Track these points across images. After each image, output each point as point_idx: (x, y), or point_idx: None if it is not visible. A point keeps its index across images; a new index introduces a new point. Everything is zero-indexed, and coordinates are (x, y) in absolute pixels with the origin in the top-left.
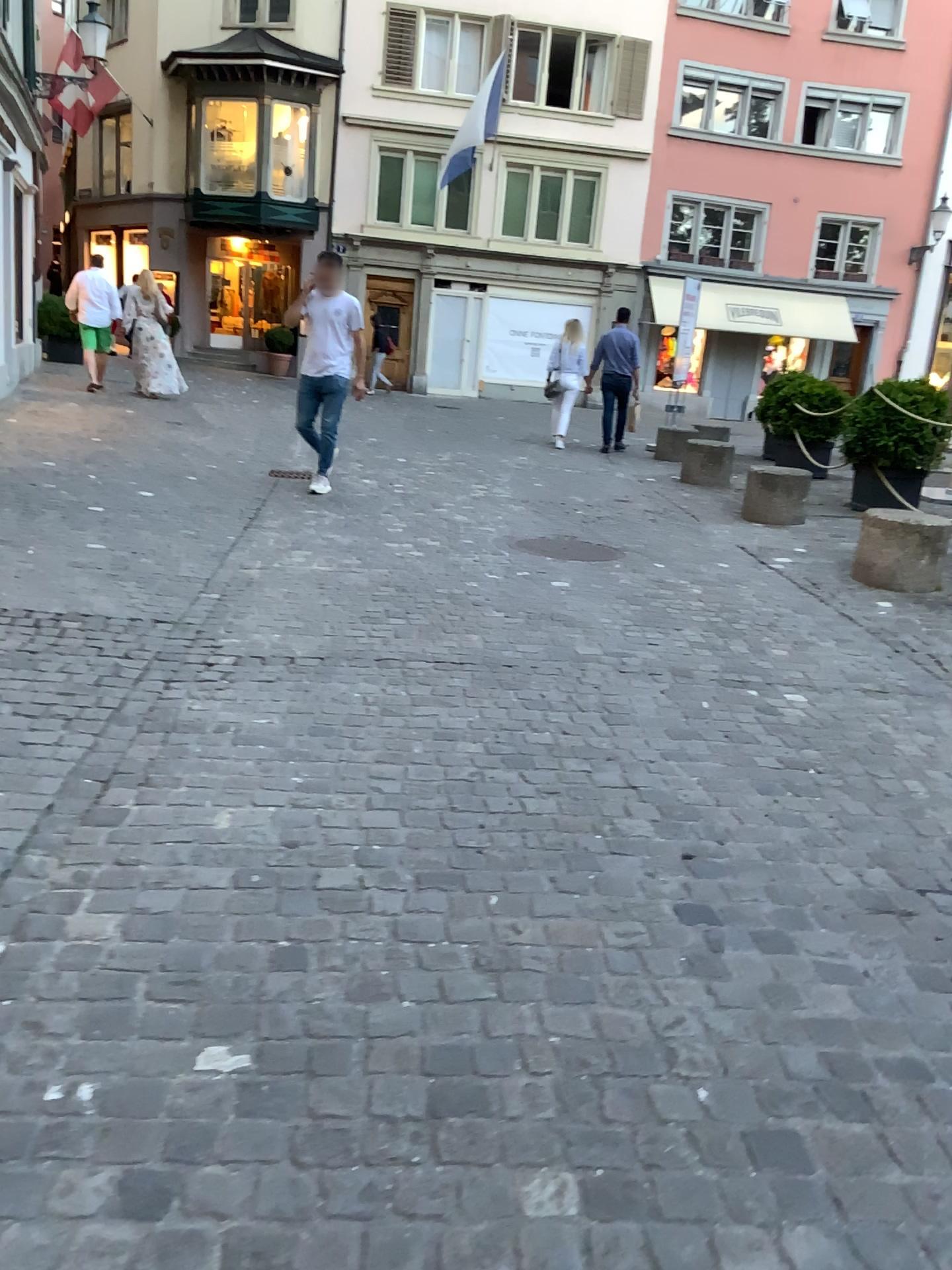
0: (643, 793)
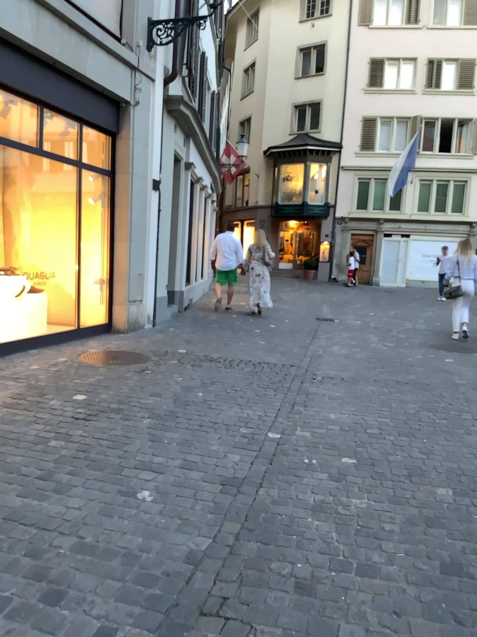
0: None
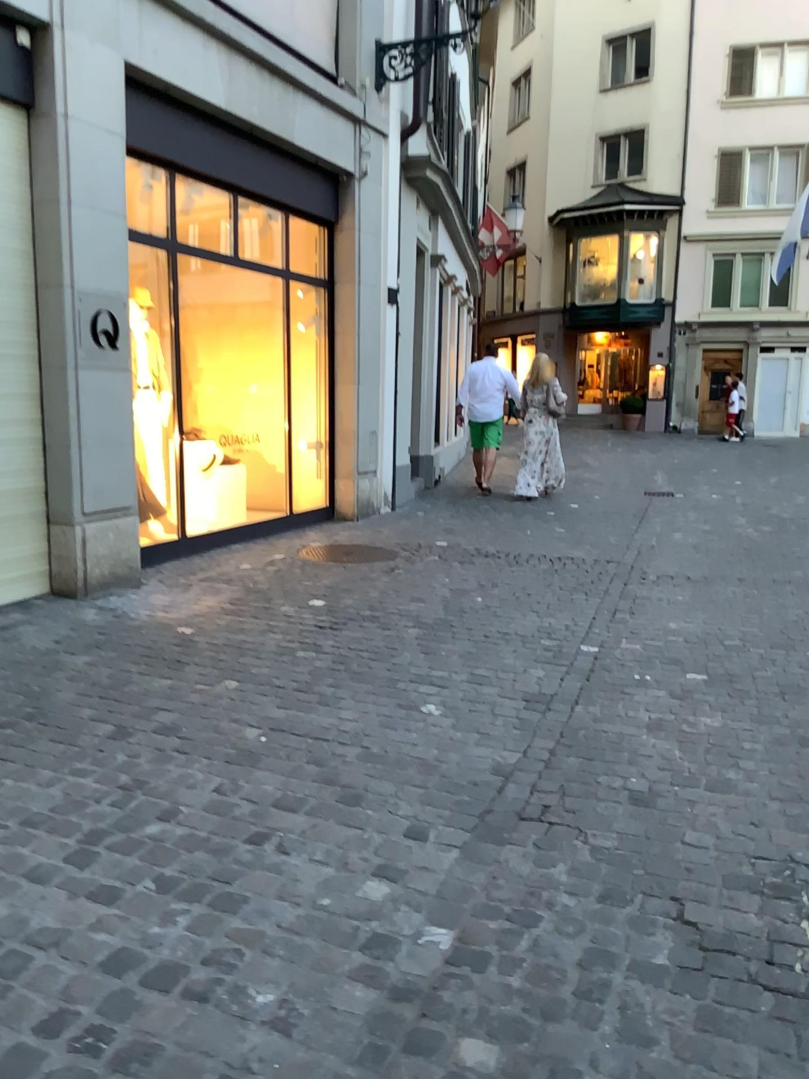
0: None
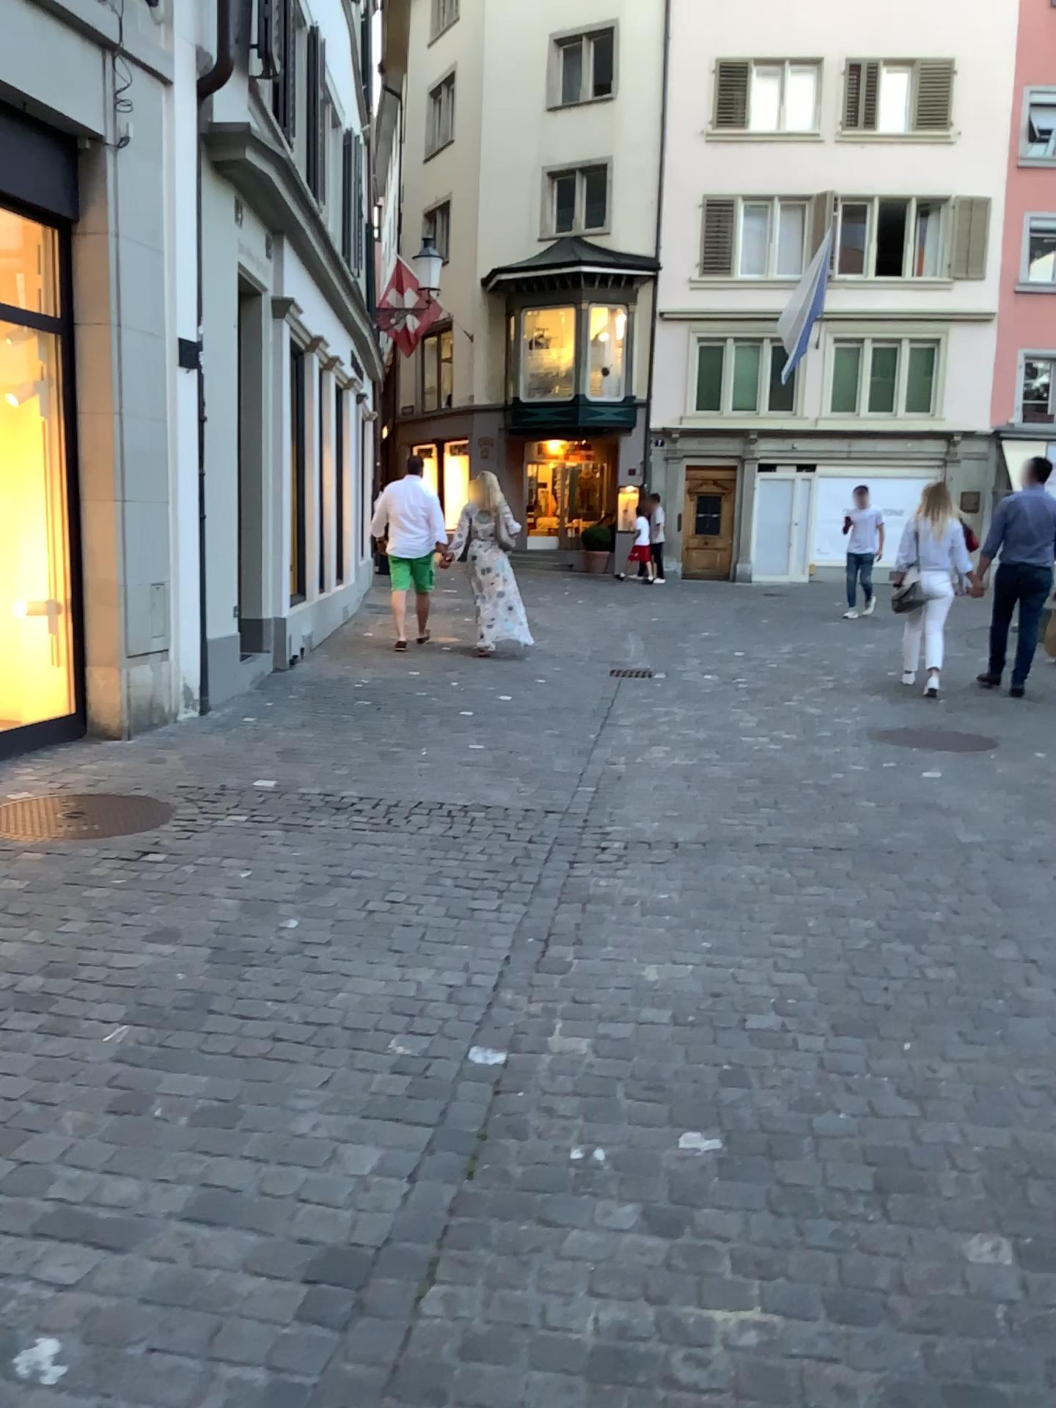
0: (1040, 967)
